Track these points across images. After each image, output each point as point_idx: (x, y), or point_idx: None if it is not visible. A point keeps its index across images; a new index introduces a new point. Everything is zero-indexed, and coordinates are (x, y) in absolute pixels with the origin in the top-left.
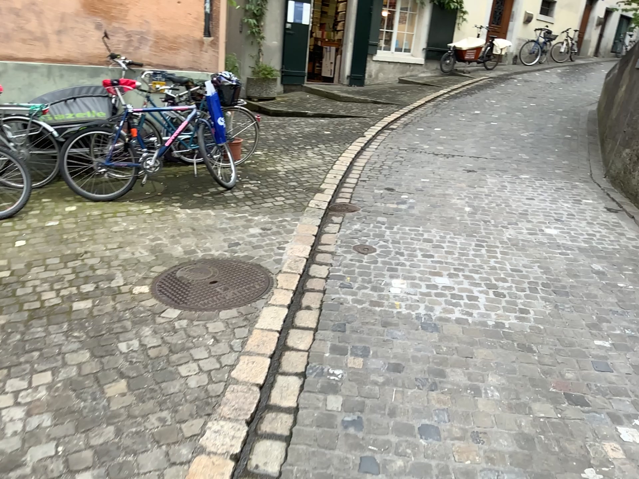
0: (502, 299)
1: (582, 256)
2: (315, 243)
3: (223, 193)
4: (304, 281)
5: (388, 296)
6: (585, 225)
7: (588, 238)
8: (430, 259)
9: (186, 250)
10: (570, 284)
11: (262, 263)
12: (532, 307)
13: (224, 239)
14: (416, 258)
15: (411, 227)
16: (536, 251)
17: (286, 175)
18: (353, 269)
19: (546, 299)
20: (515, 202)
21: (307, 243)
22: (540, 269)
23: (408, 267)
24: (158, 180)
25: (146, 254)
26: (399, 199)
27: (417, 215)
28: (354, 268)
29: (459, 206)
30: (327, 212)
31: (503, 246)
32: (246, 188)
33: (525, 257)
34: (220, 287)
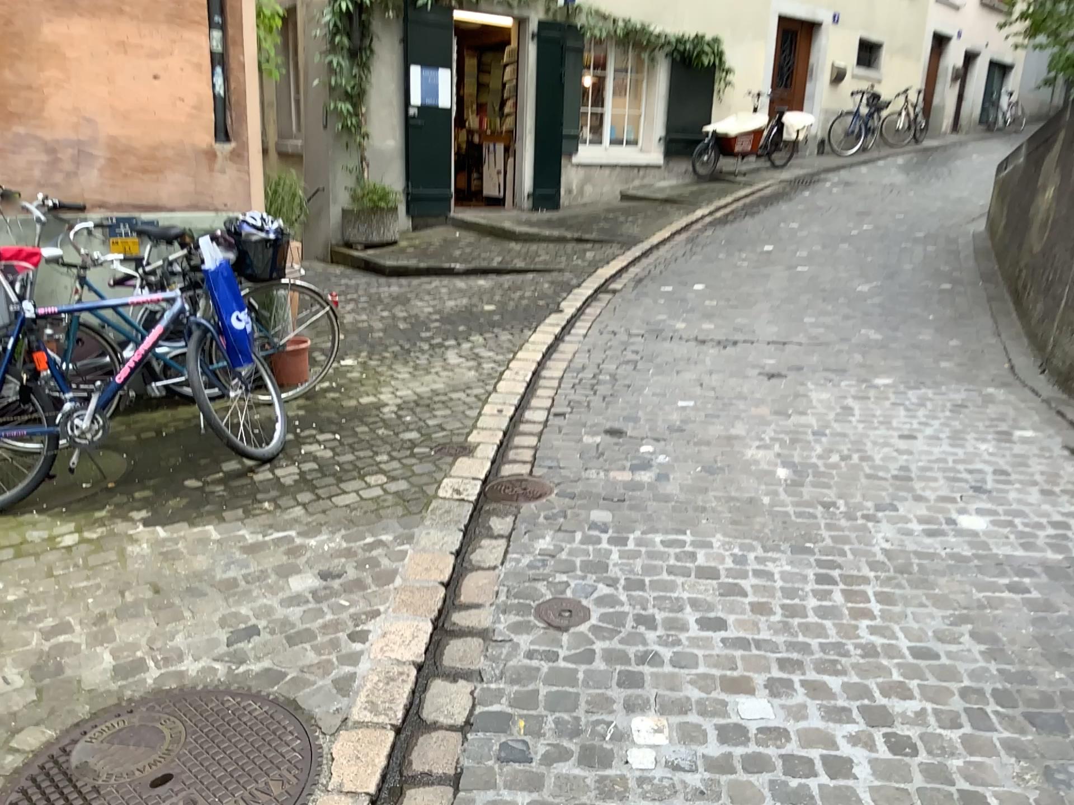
0: (913, 763)
1: (1062, 592)
2: (444, 607)
3: (252, 477)
4: (407, 744)
5: (622, 777)
6: (1039, 498)
7: (1055, 533)
8: (717, 632)
9: (121, 665)
10: (1061, 685)
11: (305, 695)
12: (992, 785)
13: (224, 619)
14: (685, 632)
15: (665, 536)
16: (953, 584)
17: (394, 417)
18: (535, 689)
19: (1020, 752)
20: (877, 448)
21: (425, 613)
22: (977, 644)
23: (666, 666)
24: (115, 452)
25: (16, 686)
26: (635, 460)
27: (675, 501)
28: (537, 682)
29: (762, 467)
30: (477, 510)
31: (879, 578)
32: (304, 460)
33: (933, 607)
34: (176, 801)
